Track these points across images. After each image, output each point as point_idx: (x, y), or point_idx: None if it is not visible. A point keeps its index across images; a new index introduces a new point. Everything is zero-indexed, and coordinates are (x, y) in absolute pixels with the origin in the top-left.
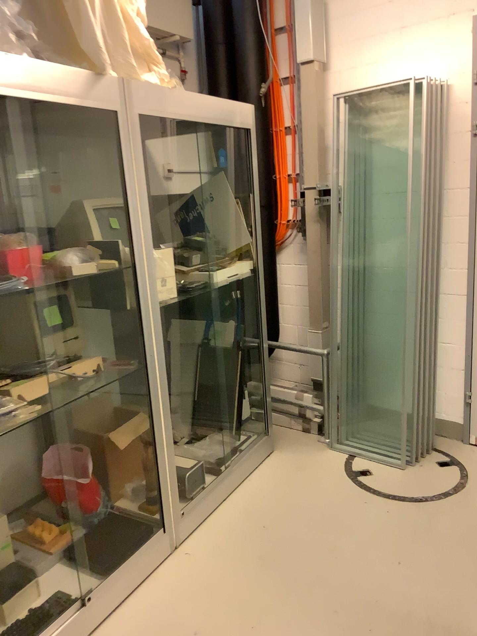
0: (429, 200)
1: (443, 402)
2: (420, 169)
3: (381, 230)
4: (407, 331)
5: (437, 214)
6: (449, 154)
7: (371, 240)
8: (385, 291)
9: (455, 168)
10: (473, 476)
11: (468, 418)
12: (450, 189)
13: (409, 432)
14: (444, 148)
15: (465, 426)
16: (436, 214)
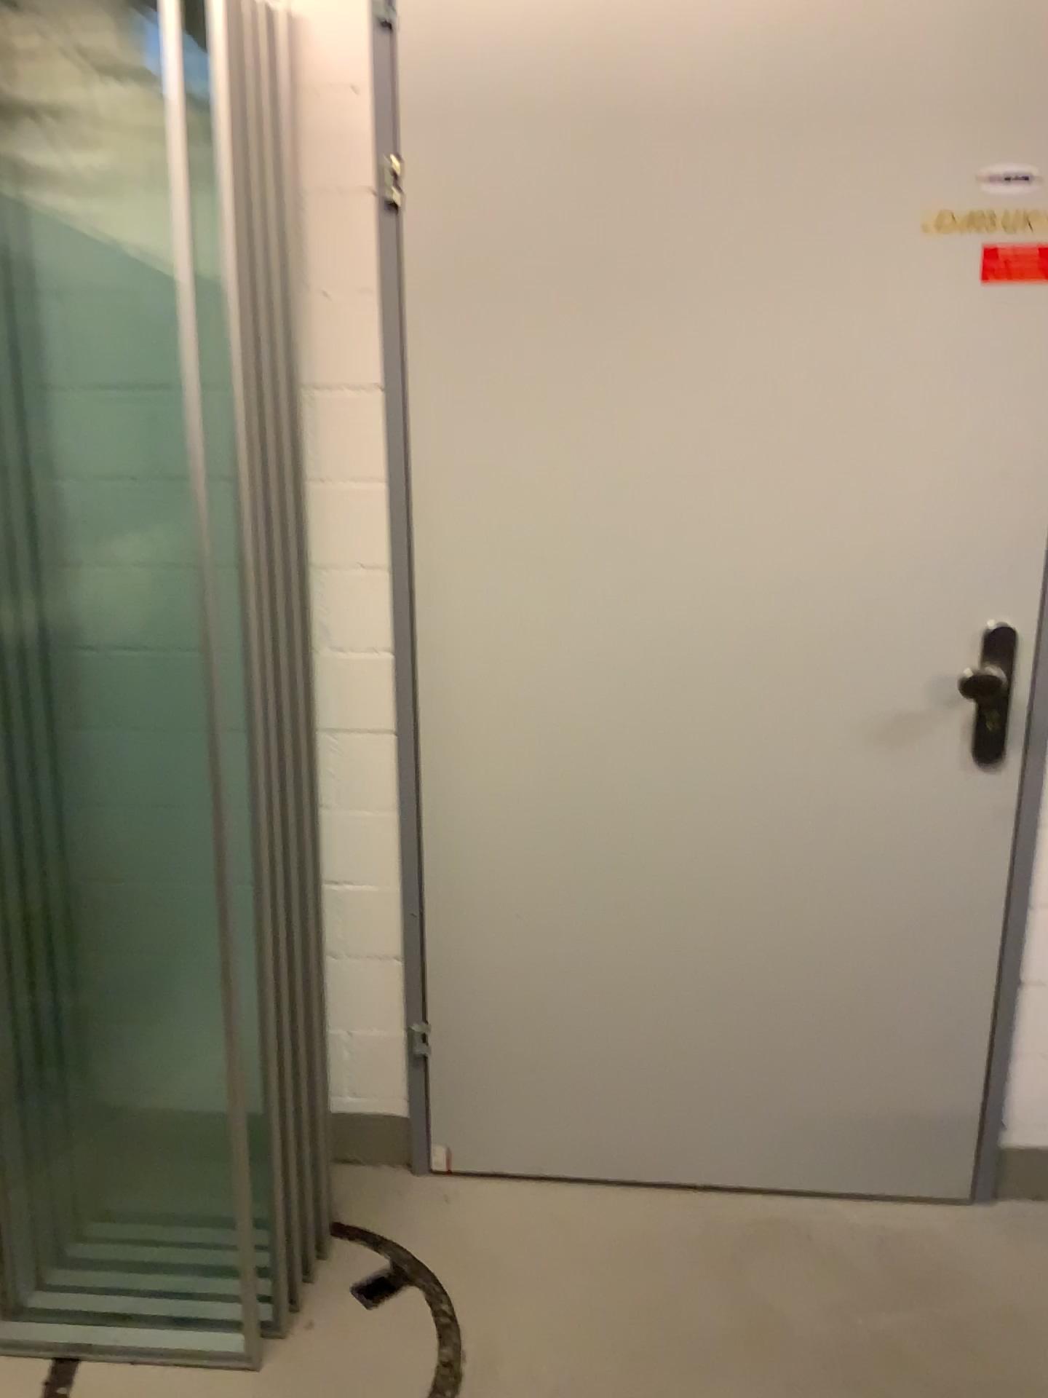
0: (263, 422)
1: (348, 1060)
2: (223, 308)
3: (97, 523)
4: (230, 898)
5: (292, 473)
6: (316, 265)
7: (64, 558)
8: (130, 733)
9: (338, 313)
10: (478, 1327)
11: (428, 1101)
12: (326, 386)
13: (262, 1233)
14: (299, 240)
15: (418, 1124)
16: (289, 473)
